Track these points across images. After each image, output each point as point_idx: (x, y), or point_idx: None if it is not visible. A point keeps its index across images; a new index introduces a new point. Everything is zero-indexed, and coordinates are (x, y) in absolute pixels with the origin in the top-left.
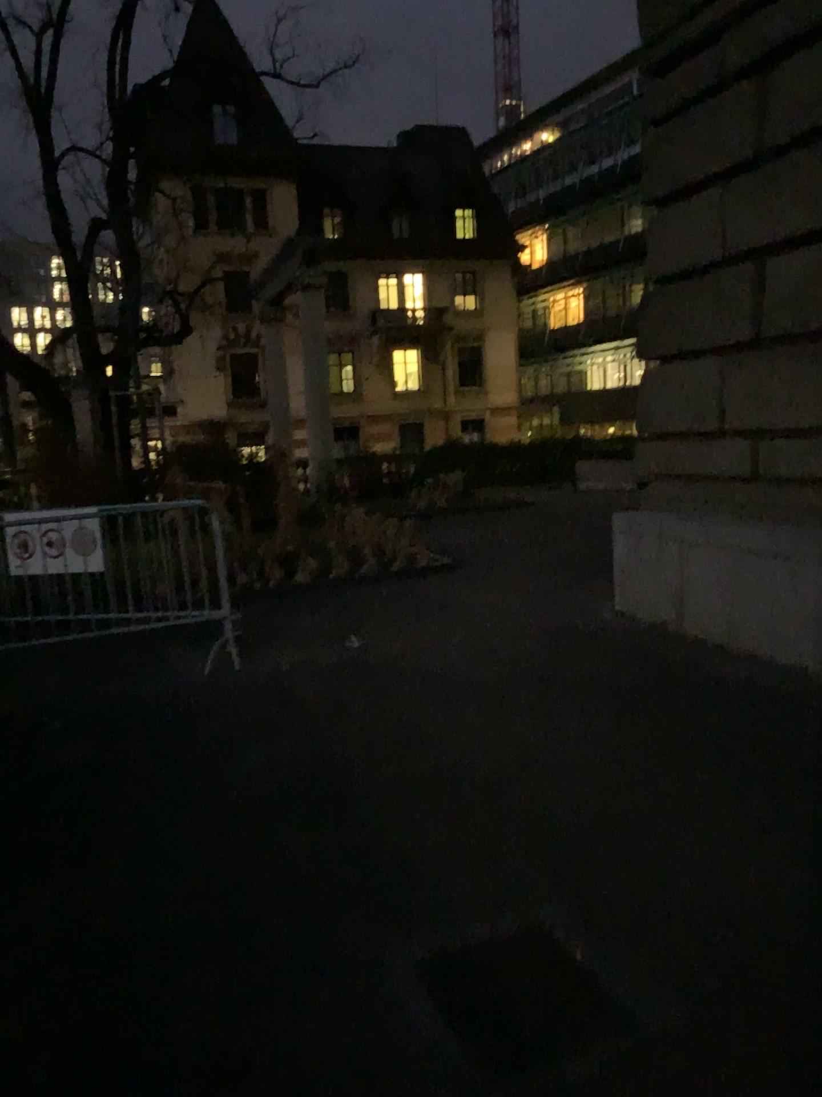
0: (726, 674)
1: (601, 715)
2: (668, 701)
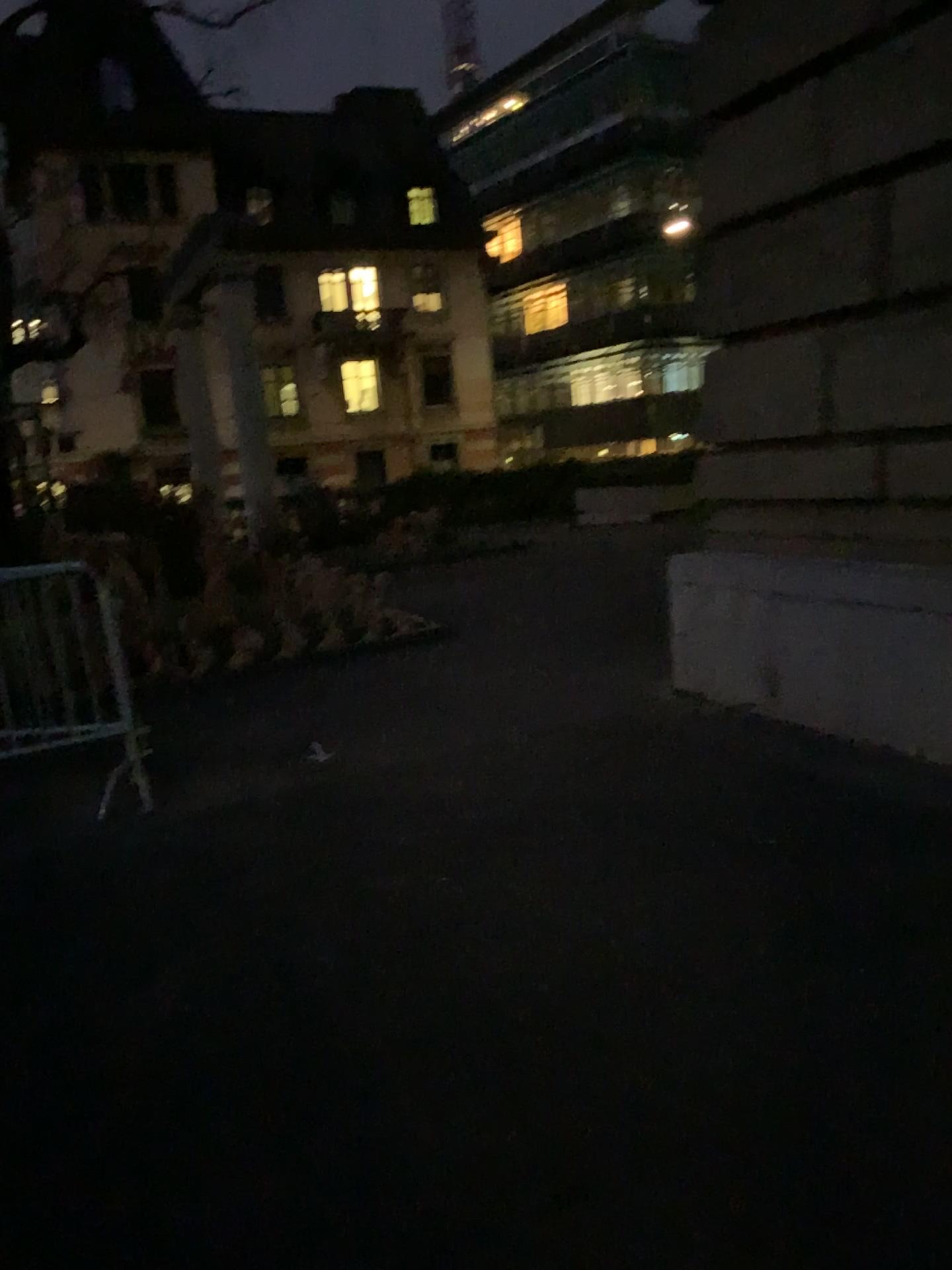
0: (863, 786)
1: (699, 868)
2: (792, 837)
